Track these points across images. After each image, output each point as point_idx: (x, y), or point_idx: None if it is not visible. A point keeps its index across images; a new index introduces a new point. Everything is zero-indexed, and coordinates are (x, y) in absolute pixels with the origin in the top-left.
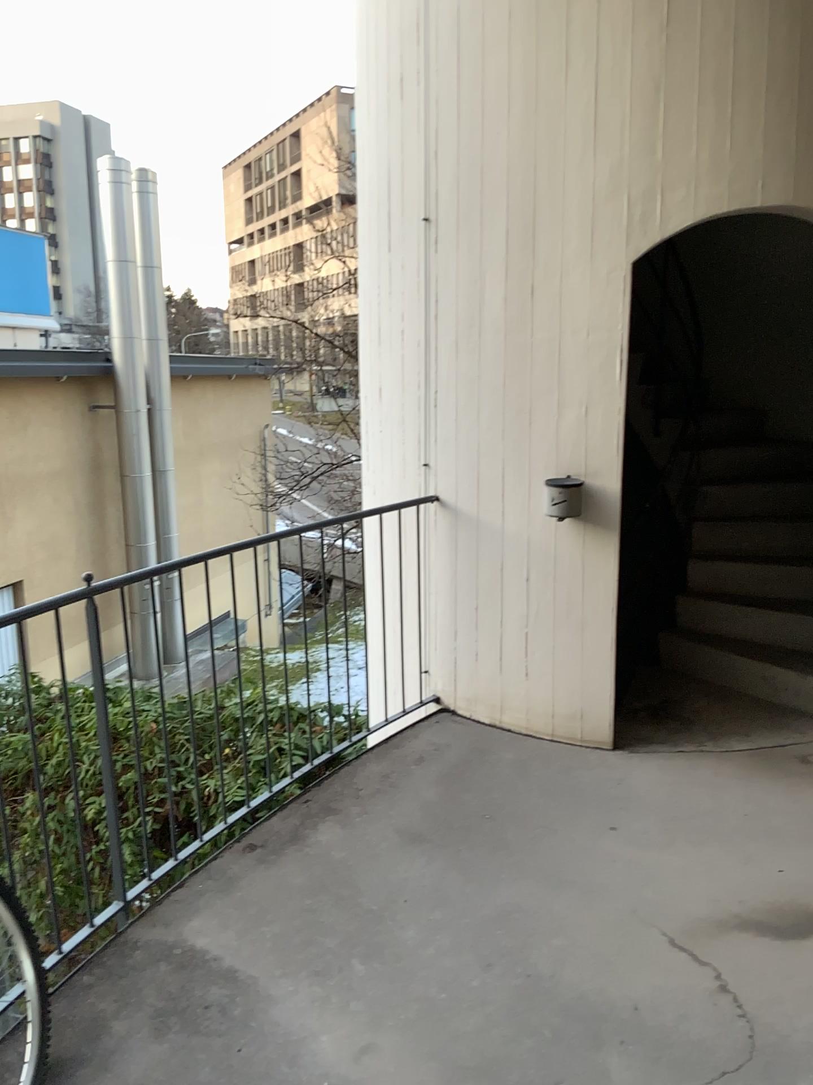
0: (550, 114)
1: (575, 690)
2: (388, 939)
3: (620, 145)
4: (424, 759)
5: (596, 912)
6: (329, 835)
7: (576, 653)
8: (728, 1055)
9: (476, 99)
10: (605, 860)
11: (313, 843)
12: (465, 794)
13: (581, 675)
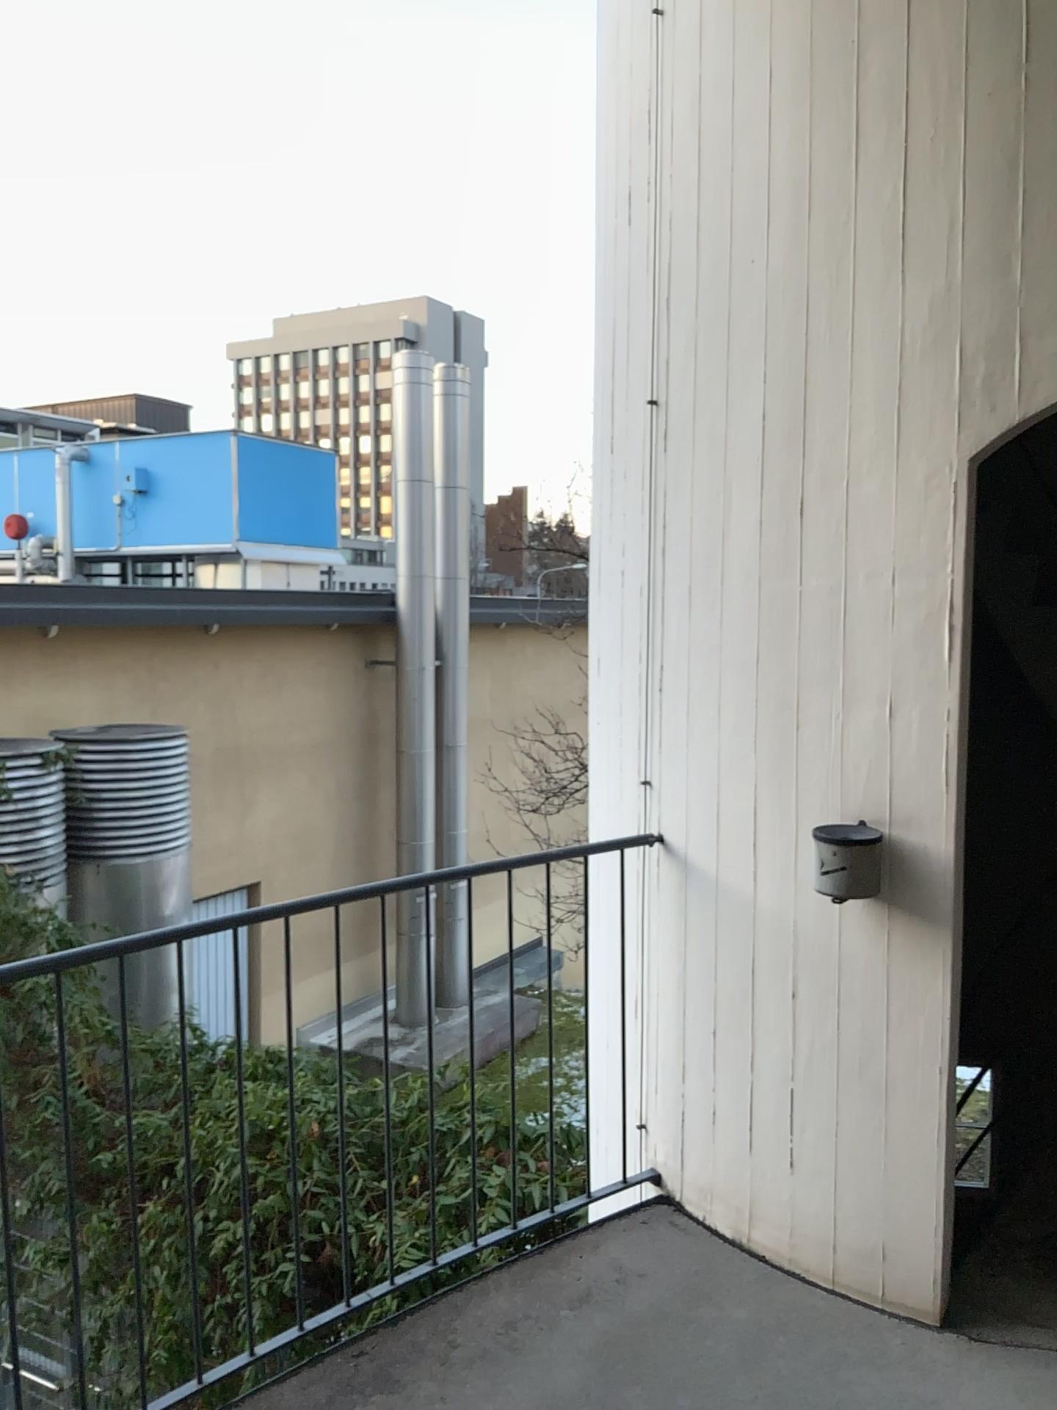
0: (830, 222)
1: (870, 1207)
2: None
3: (947, 262)
4: (590, 1295)
5: None
6: None
7: (875, 1139)
8: None
9: (723, 211)
10: None
11: None
12: (631, 1390)
13: (881, 1181)
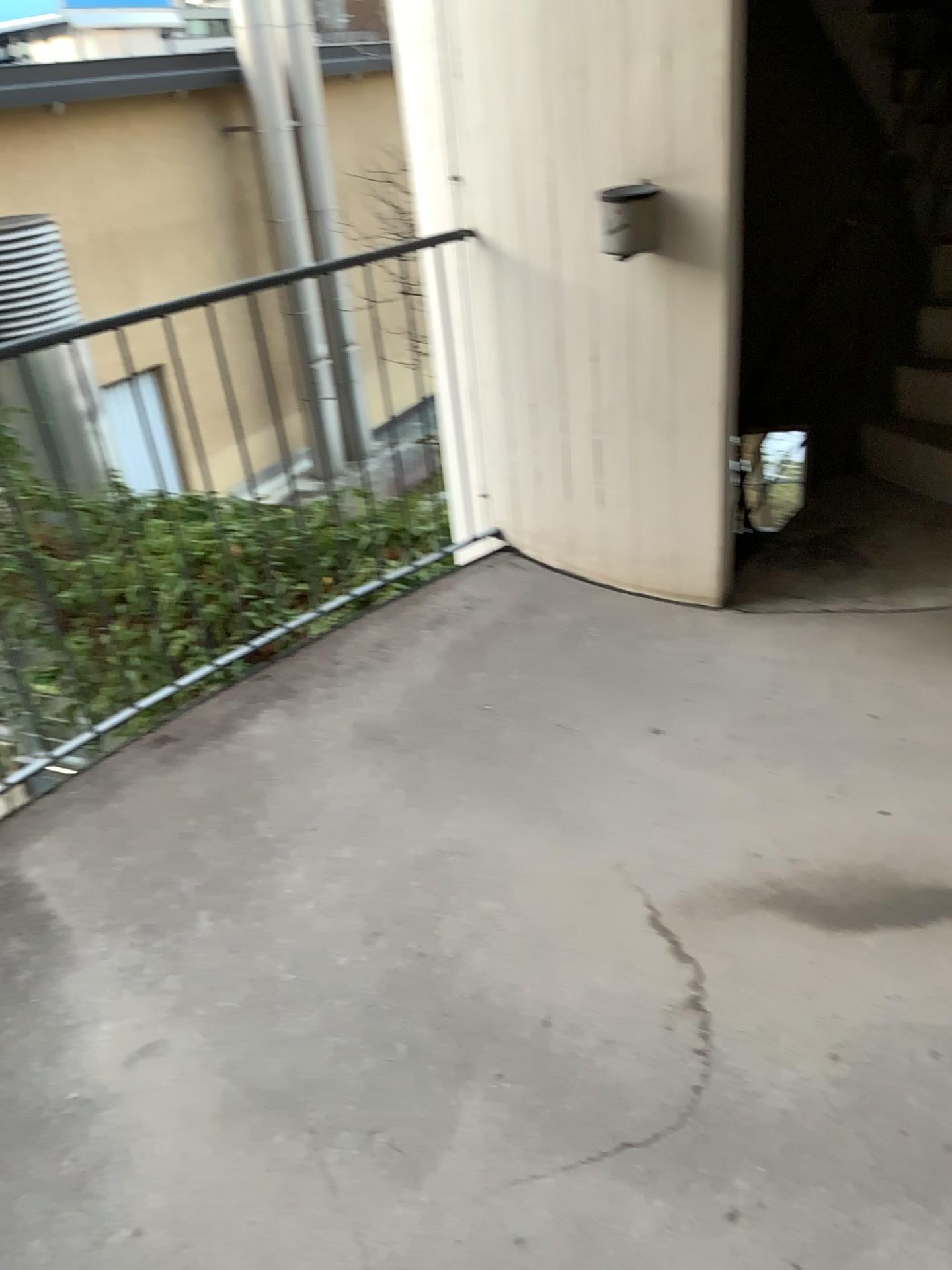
0: None
1: (662, 523)
2: (258, 887)
3: None
4: (443, 617)
5: (561, 866)
6: (259, 730)
7: (664, 468)
8: (640, 1119)
9: None
10: (618, 783)
11: (237, 739)
12: (473, 673)
13: (670, 501)
